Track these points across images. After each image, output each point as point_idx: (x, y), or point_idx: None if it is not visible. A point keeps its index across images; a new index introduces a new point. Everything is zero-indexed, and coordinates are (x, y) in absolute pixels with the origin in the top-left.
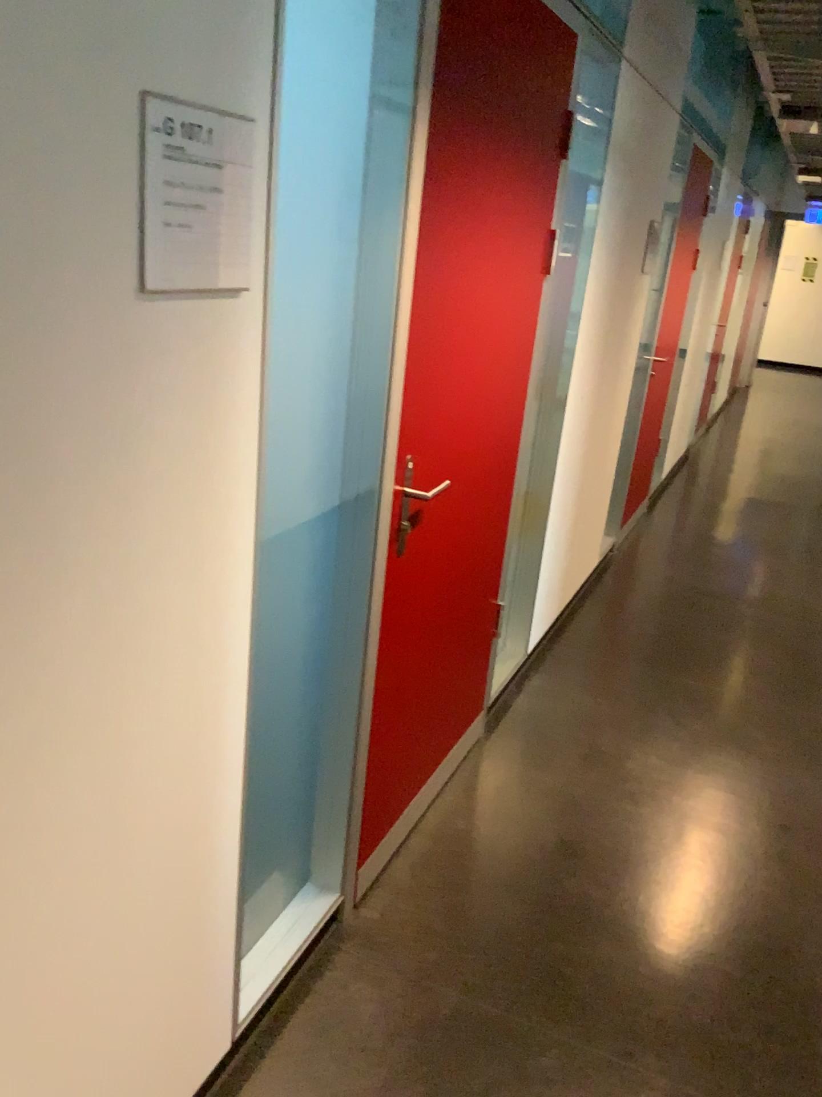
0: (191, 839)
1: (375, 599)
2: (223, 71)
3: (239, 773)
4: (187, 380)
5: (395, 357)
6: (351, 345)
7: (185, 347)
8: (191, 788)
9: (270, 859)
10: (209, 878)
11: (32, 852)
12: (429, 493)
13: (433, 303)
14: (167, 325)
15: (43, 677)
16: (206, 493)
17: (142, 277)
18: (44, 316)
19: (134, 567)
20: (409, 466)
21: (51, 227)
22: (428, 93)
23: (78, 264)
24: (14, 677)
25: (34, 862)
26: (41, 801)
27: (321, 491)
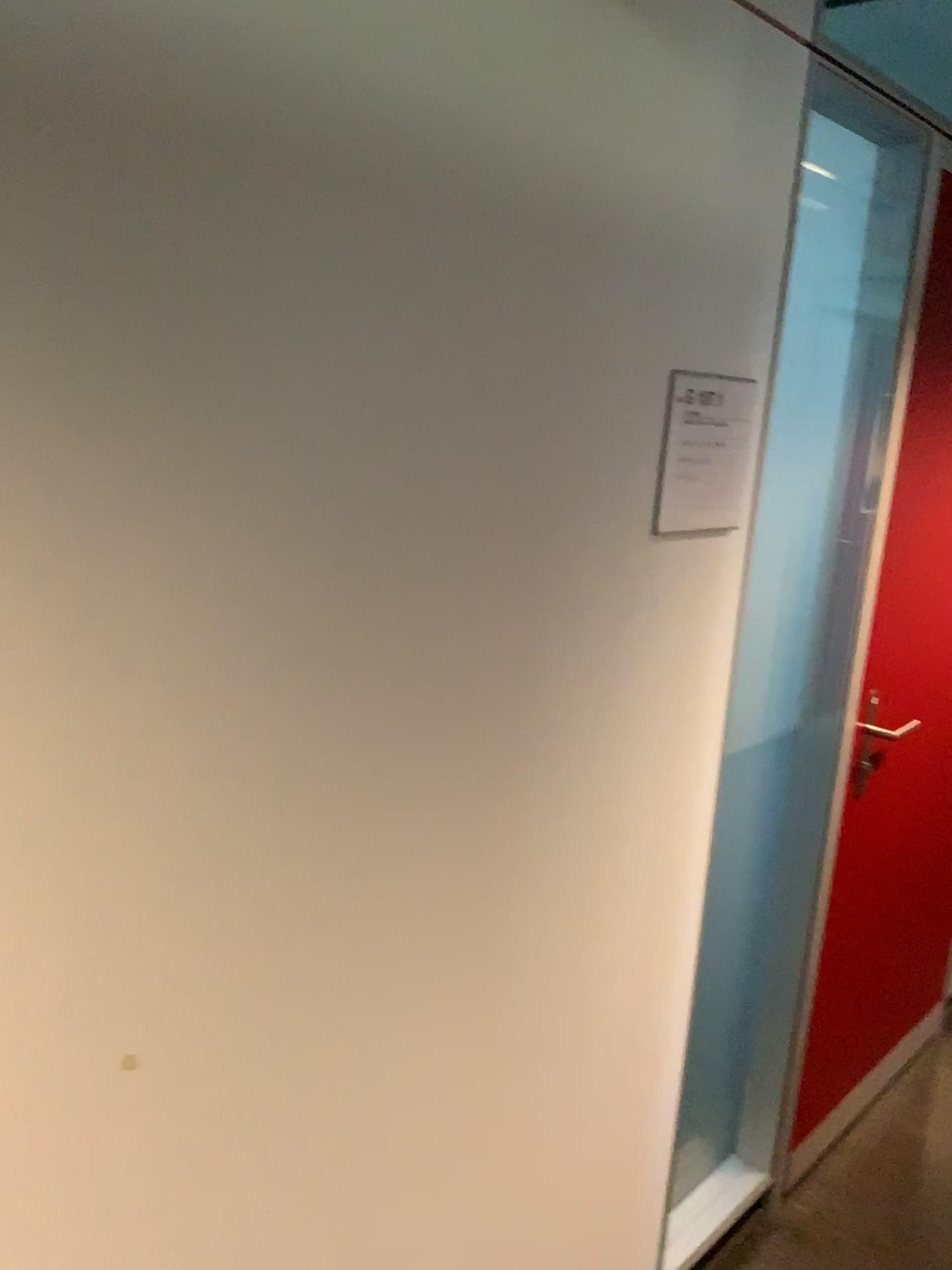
0: (641, 1059)
1: (828, 841)
2: (735, 344)
3: (689, 1001)
4: (682, 609)
5: (863, 587)
6: (817, 575)
7: (682, 580)
8: (646, 1005)
9: (700, 1114)
10: (653, 1107)
11: (521, 1028)
12: (891, 733)
13: (906, 533)
14: (671, 560)
15: (549, 865)
16: (686, 714)
17: (657, 520)
18: (586, 555)
19: (624, 776)
20: (872, 701)
21: (598, 484)
22: (911, 331)
23: (612, 512)
24: (529, 861)
25: (521, 1039)
26: (534, 981)
27: (779, 721)
